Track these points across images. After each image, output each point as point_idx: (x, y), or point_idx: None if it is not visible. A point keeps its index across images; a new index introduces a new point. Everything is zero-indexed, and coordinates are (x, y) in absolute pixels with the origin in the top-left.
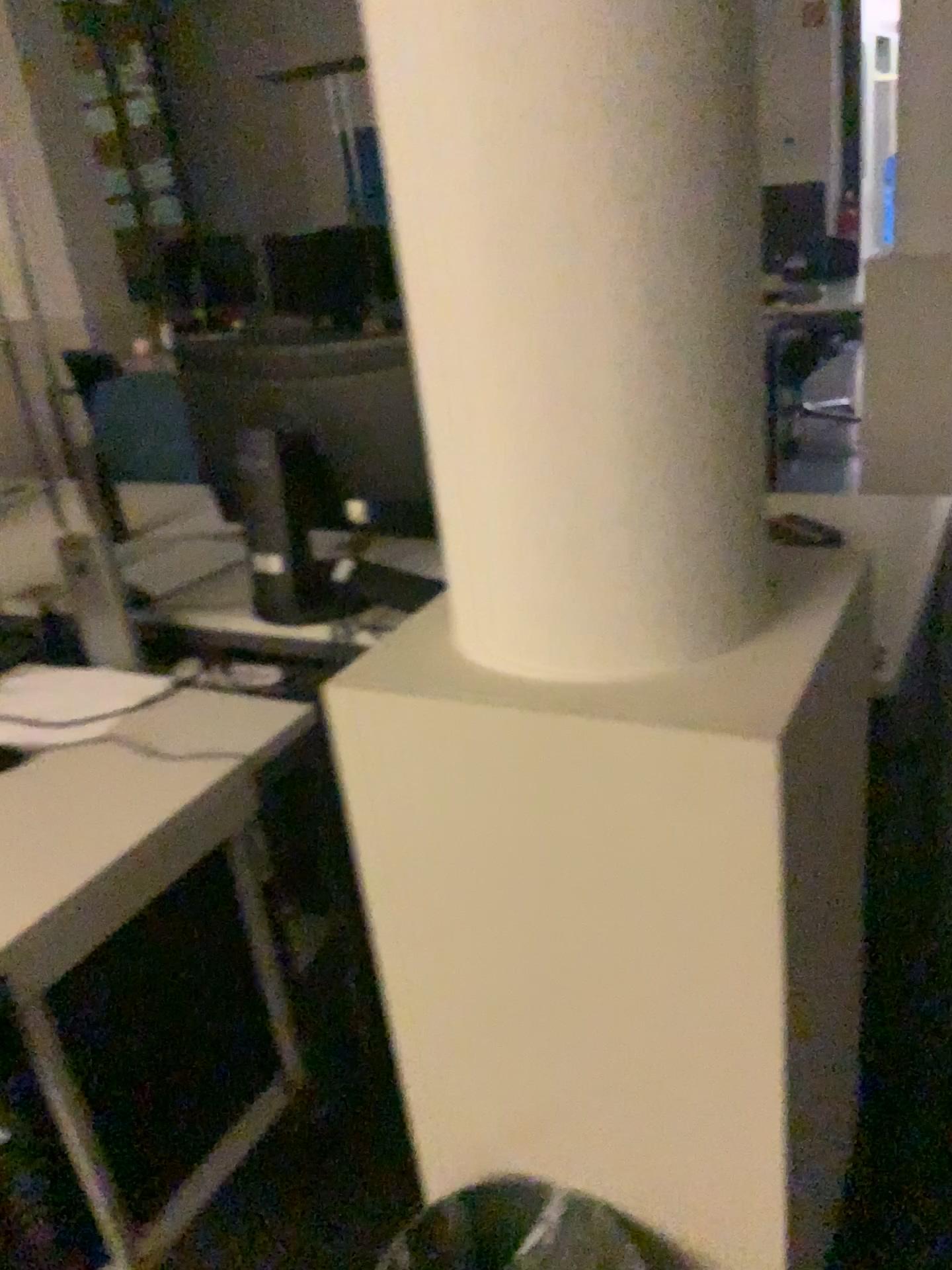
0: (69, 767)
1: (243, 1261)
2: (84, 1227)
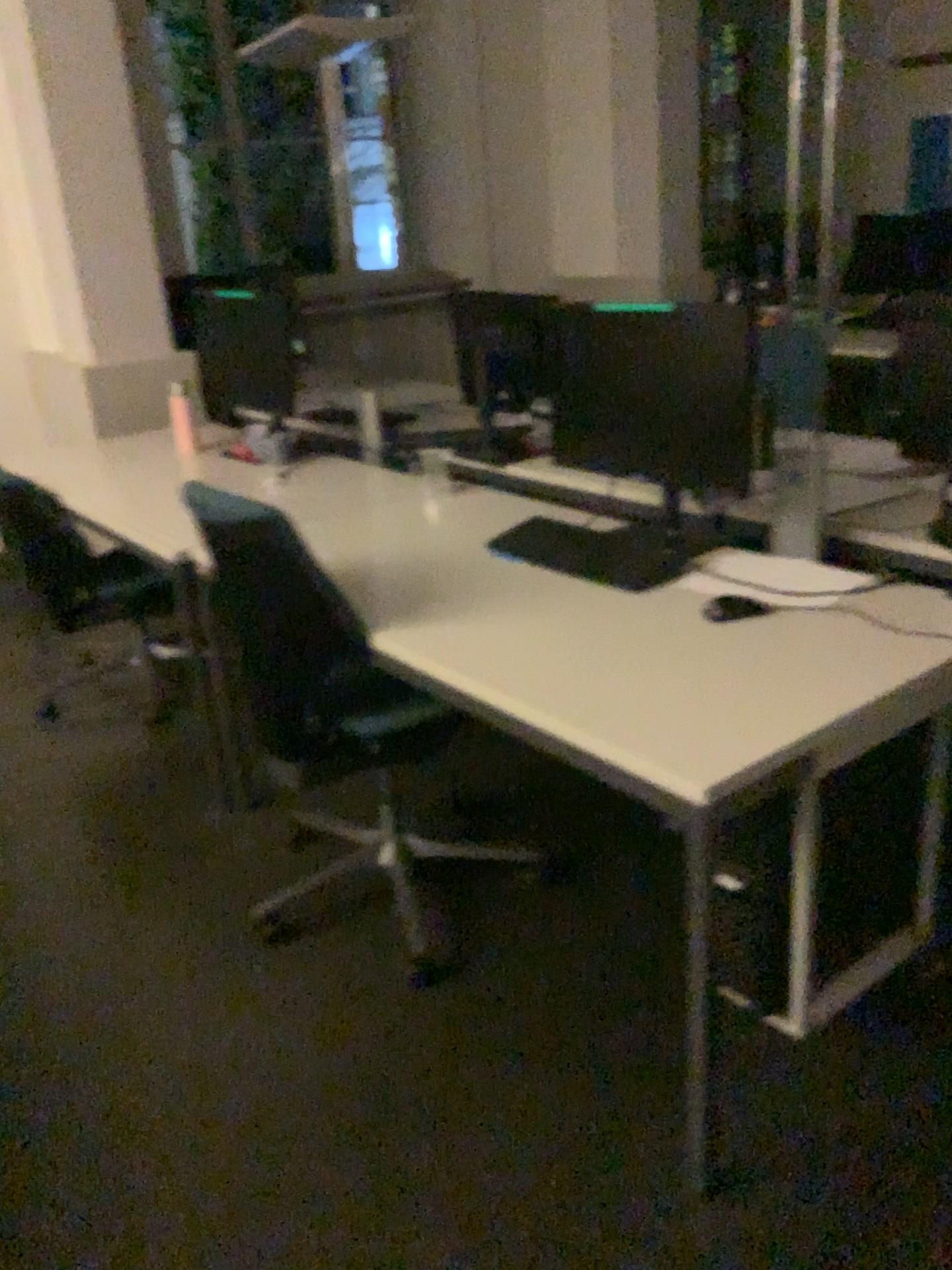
0: (807, 621)
1: (861, 1059)
2: (776, 972)
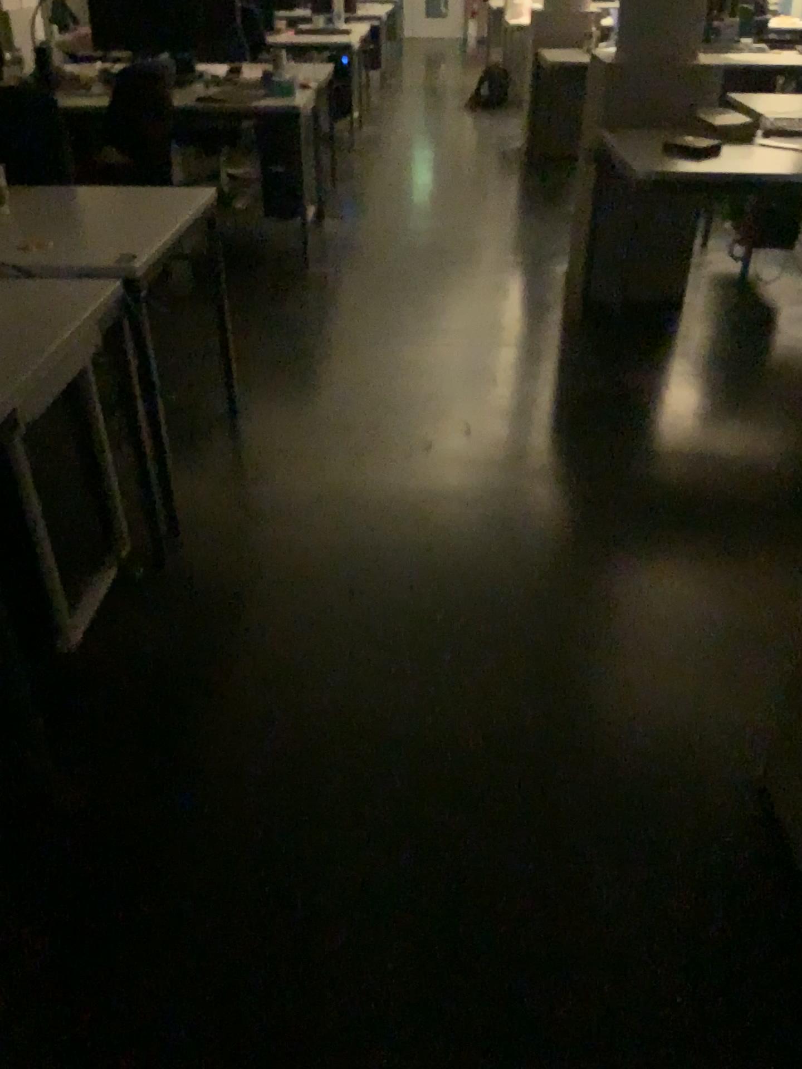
0: None
1: None
2: None
